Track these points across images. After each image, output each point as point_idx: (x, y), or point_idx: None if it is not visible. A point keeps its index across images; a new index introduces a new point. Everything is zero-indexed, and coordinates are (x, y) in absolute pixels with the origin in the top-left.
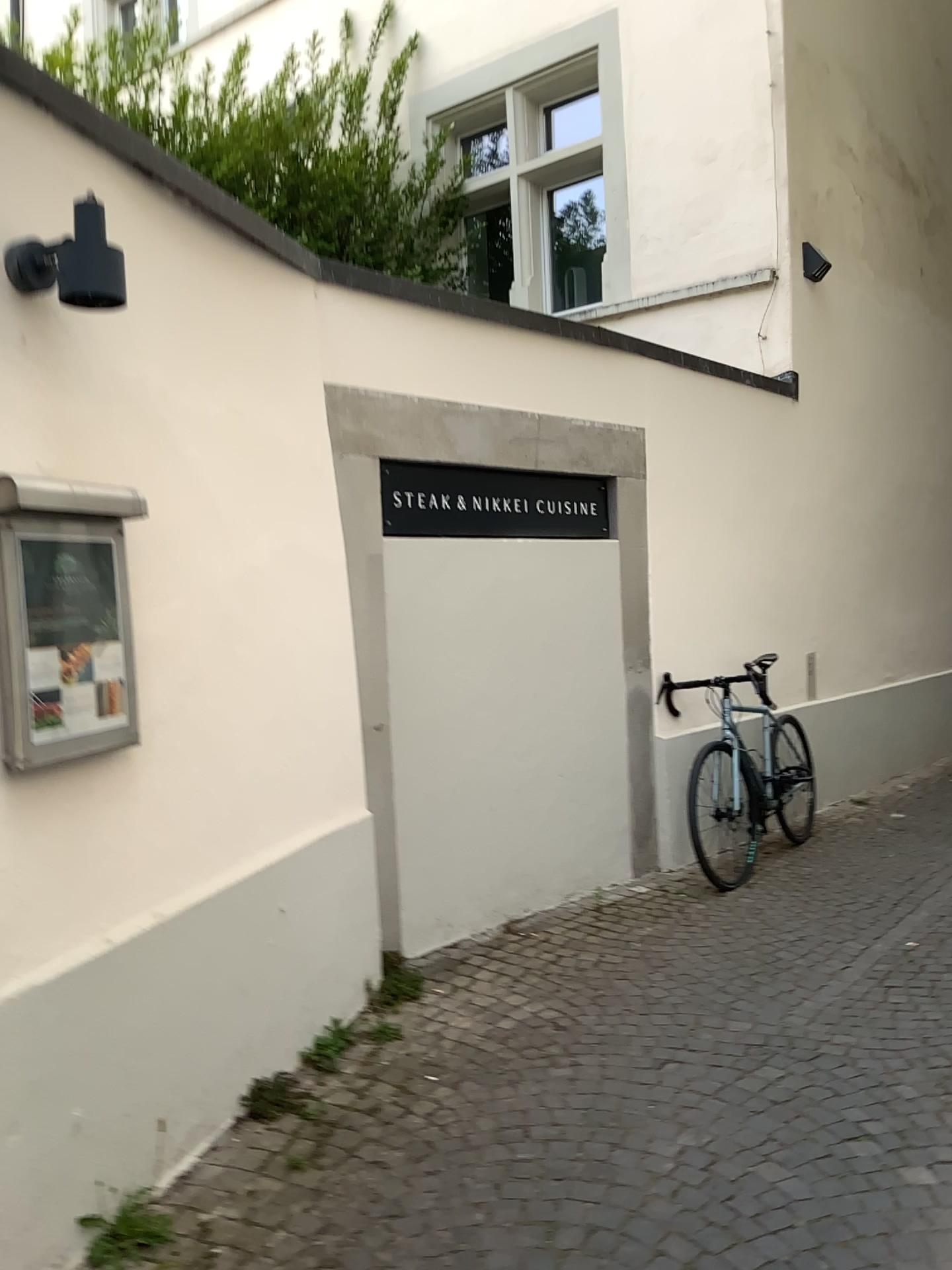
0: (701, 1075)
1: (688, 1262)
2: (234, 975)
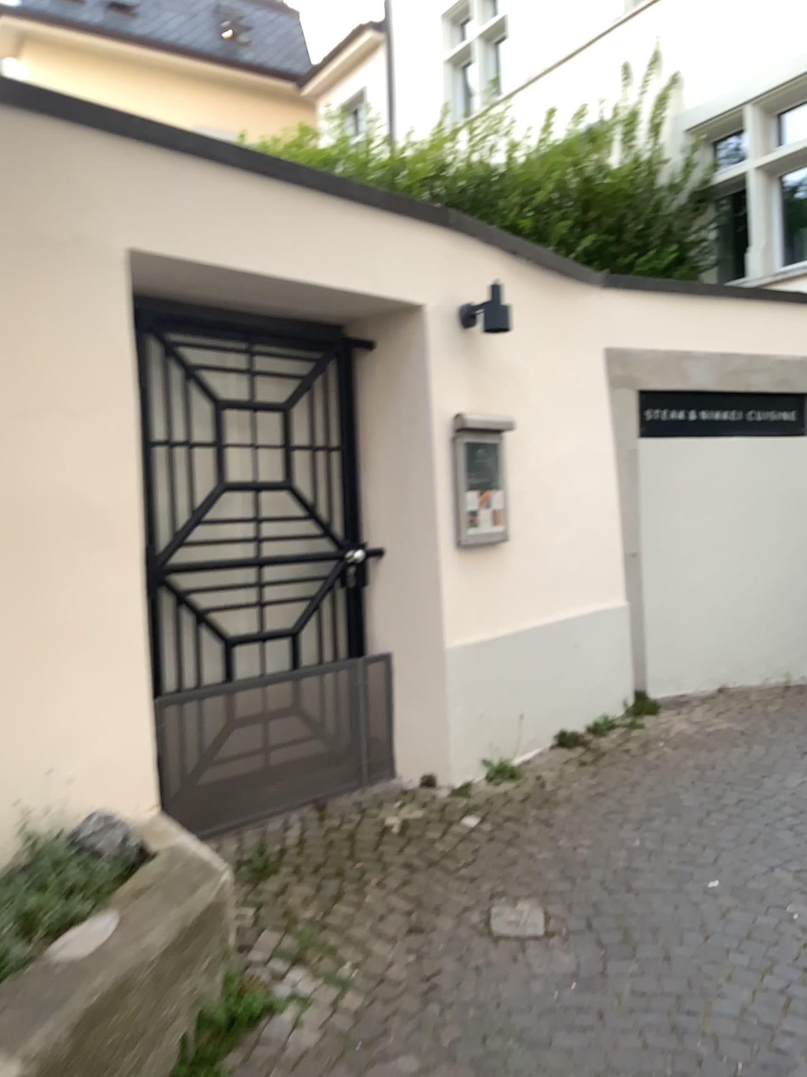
0: None
1: (791, 813)
2: (551, 671)
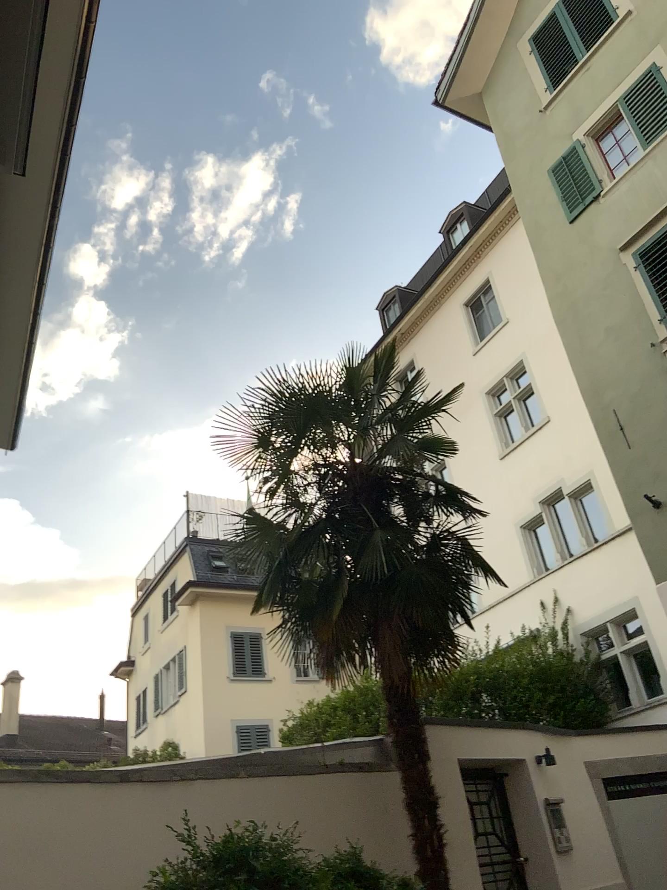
0: None
1: None
2: None
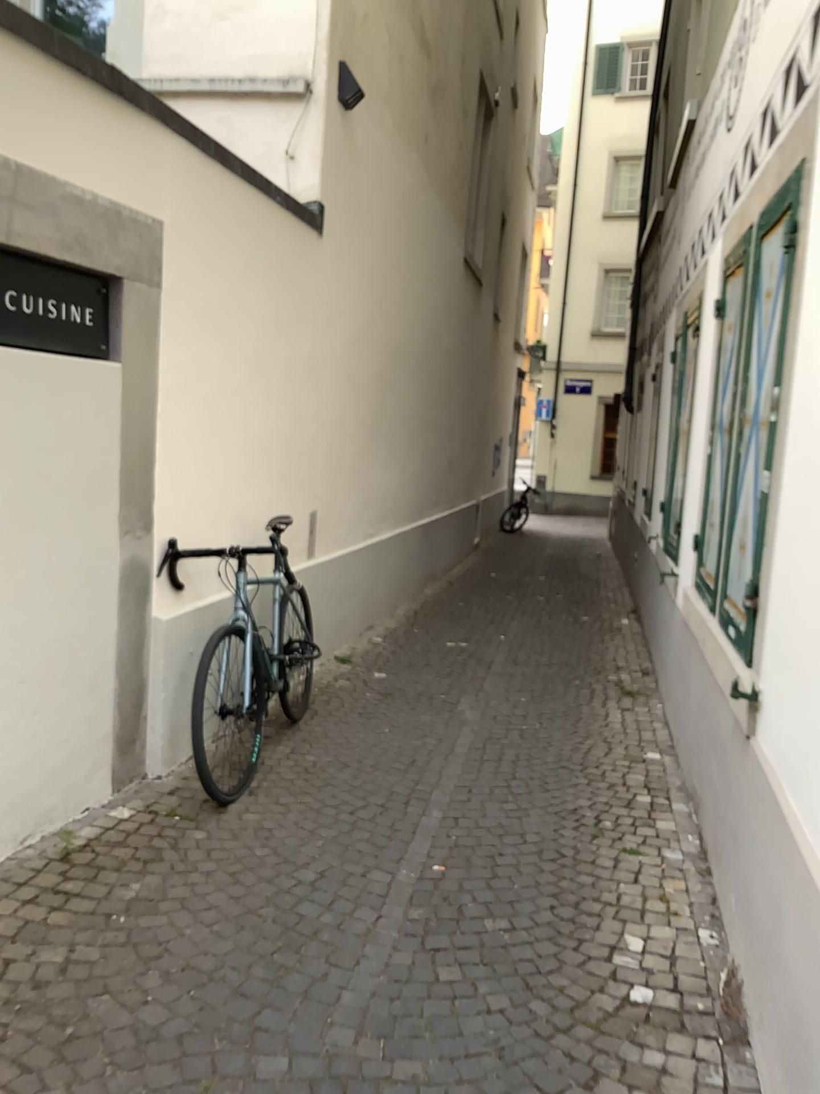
0: None
1: None
2: None
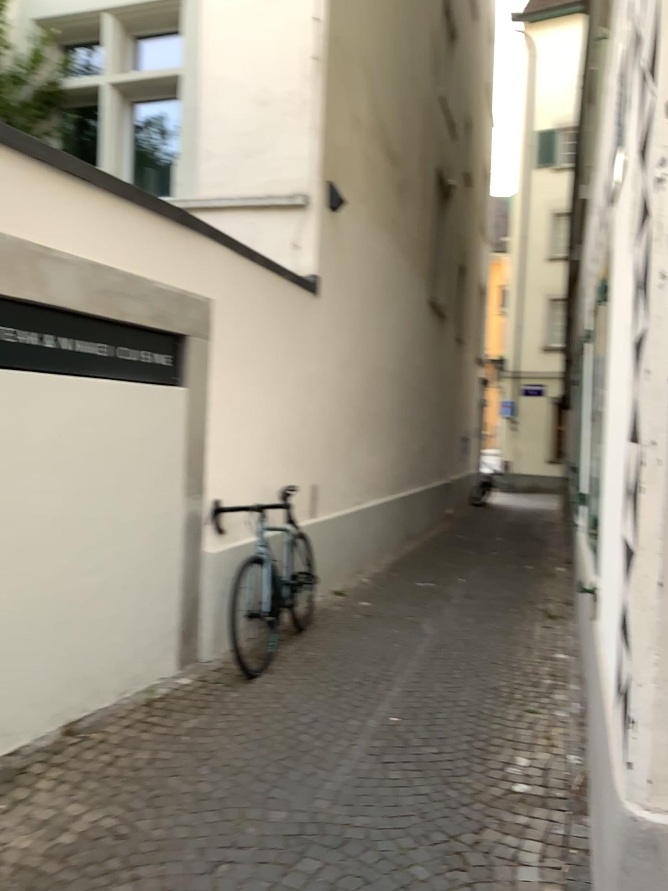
0: (253, 879)
1: None
2: None
